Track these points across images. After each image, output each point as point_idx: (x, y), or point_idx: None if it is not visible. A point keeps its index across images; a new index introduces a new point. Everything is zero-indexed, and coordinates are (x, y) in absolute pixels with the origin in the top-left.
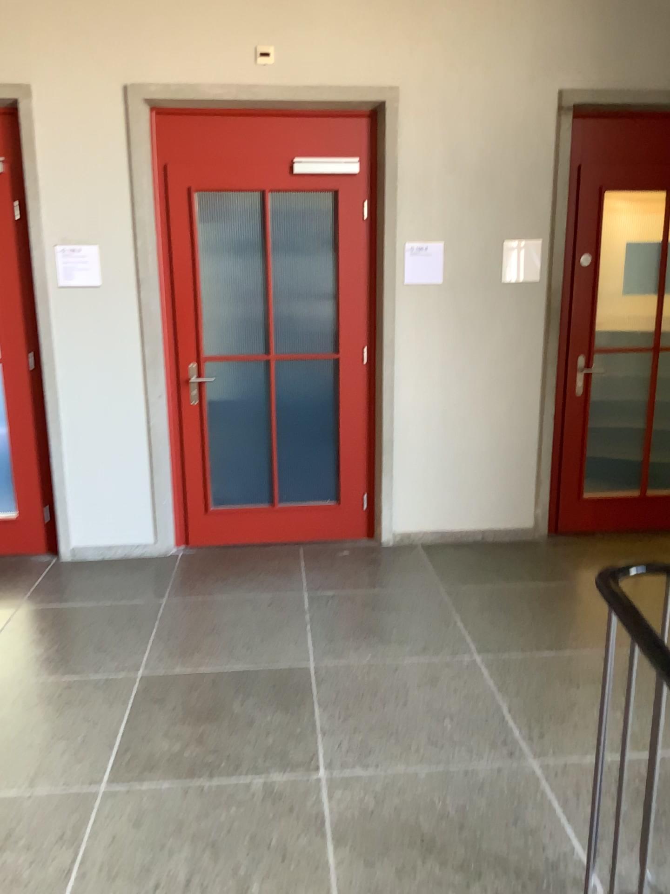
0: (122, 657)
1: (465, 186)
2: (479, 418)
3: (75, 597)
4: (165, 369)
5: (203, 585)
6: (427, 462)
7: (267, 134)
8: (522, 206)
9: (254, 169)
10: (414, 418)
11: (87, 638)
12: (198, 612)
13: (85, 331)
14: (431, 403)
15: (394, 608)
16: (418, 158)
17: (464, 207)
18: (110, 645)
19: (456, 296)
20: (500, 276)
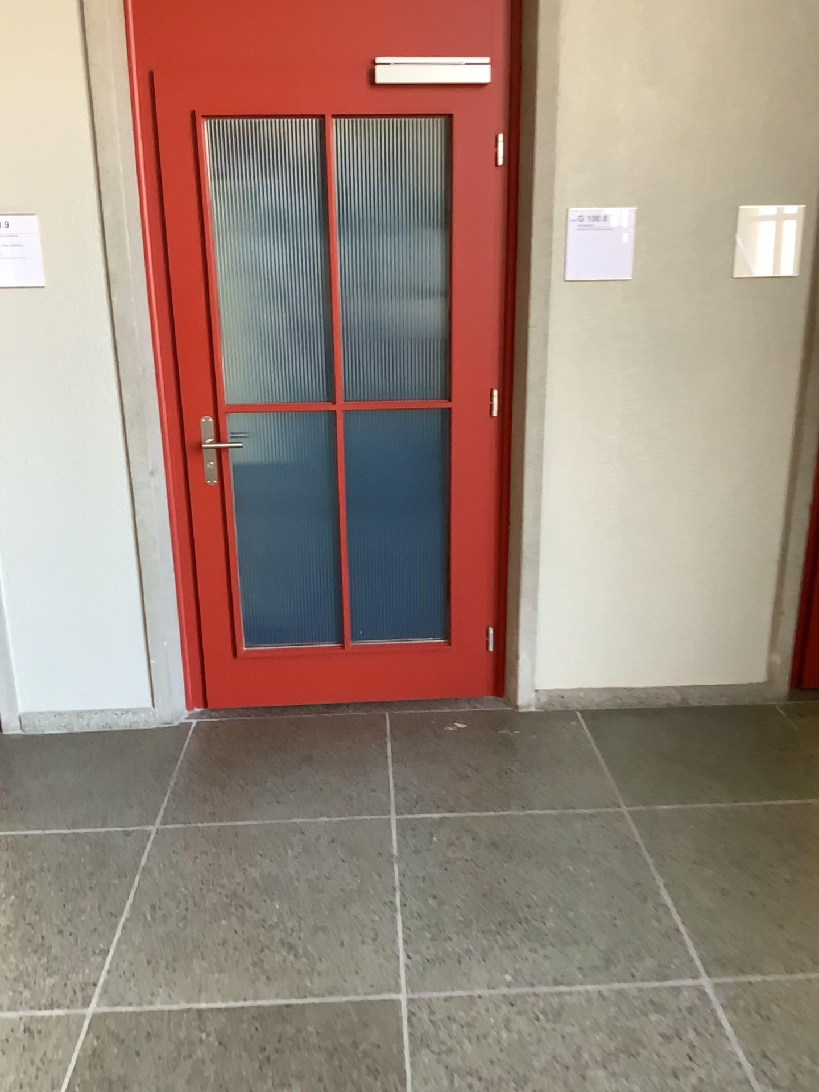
0: (65, 969)
1: (675, 106)
2: (682, 507)
3: (10, 819)
4: (160, 428)
5: (225, 791)
6: (594, 578)
7: (328, 14)
8: (774, 143)
9: (305, 78)
10: (574, 508)
11: (12, 917)
12: (209, 855)
13: (24, 366)
14: (603, 482)
15: (546, 852)
16: (593, 56)
17: (672, 145)
18: (48, 936)
19: (652, 302)
20: (728, 268)
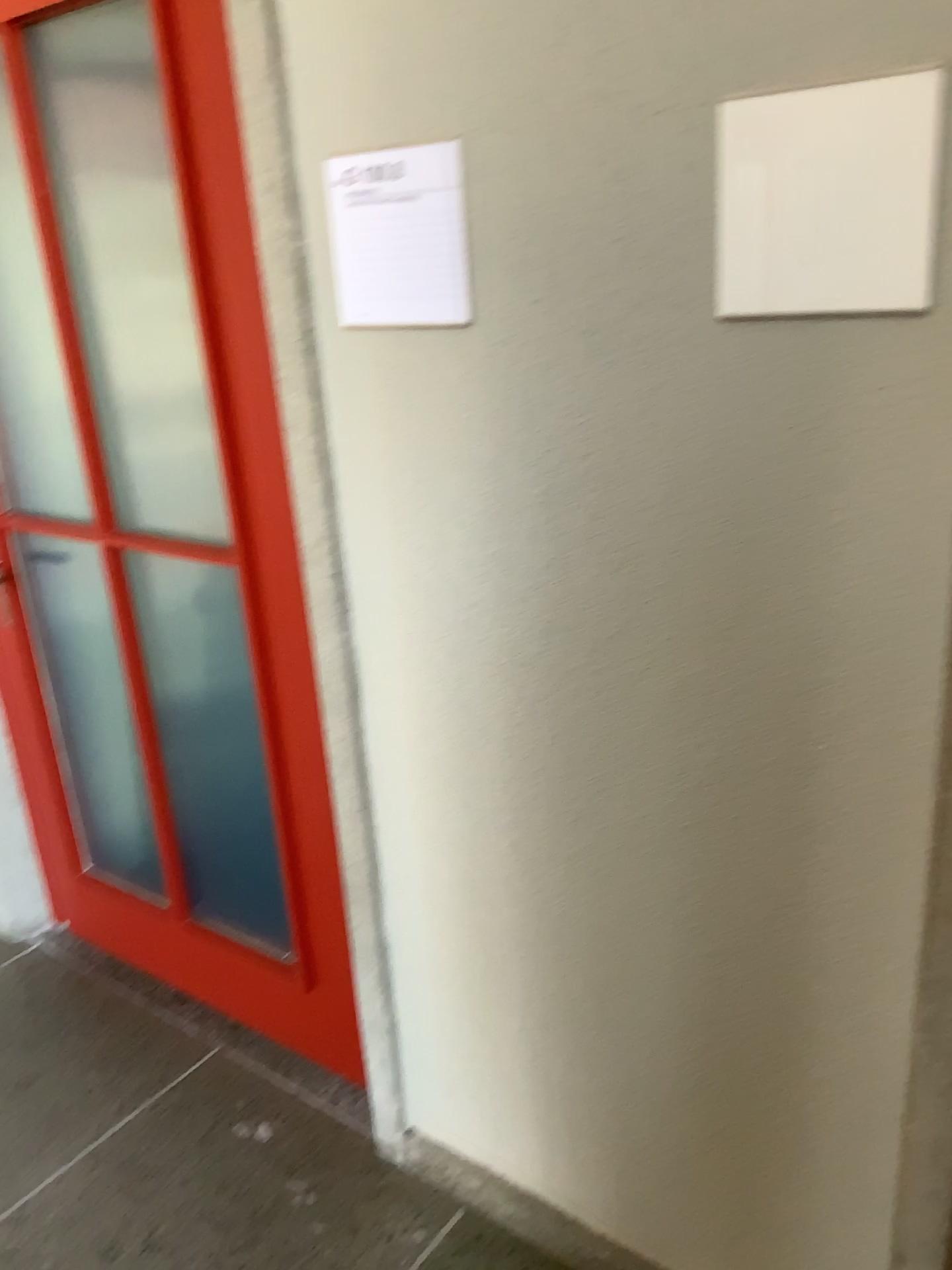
0: None
1: None
2: (642, 895)
3: None
4: None
5: None
6: (479, 972)
7: None
8: None
9: None
10: (419, 819)
11: None
12: None
13: None
14: (469, 783)
15: None
16: None
17: None
18: None
19: (523, 379)
20: (705, 287)
